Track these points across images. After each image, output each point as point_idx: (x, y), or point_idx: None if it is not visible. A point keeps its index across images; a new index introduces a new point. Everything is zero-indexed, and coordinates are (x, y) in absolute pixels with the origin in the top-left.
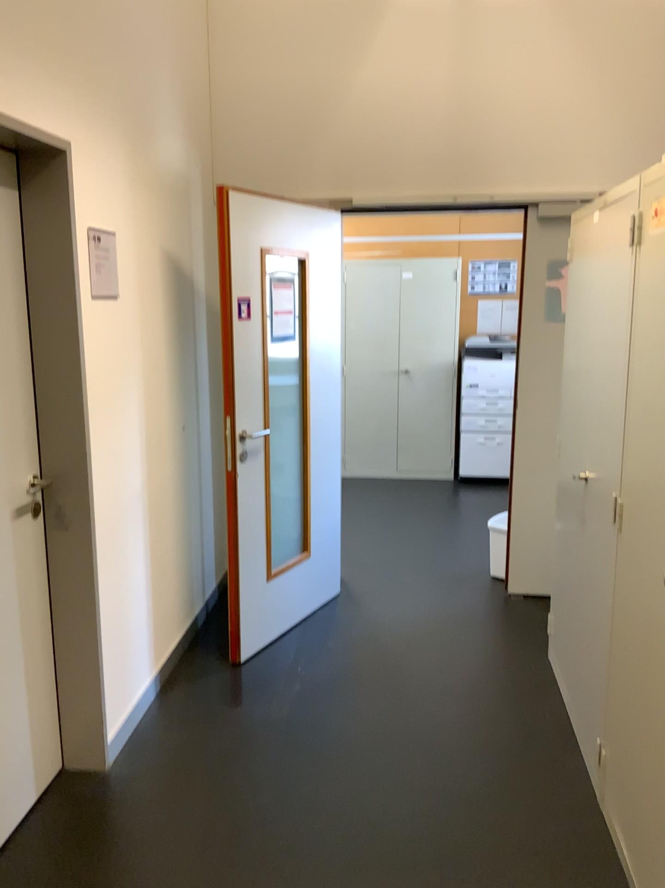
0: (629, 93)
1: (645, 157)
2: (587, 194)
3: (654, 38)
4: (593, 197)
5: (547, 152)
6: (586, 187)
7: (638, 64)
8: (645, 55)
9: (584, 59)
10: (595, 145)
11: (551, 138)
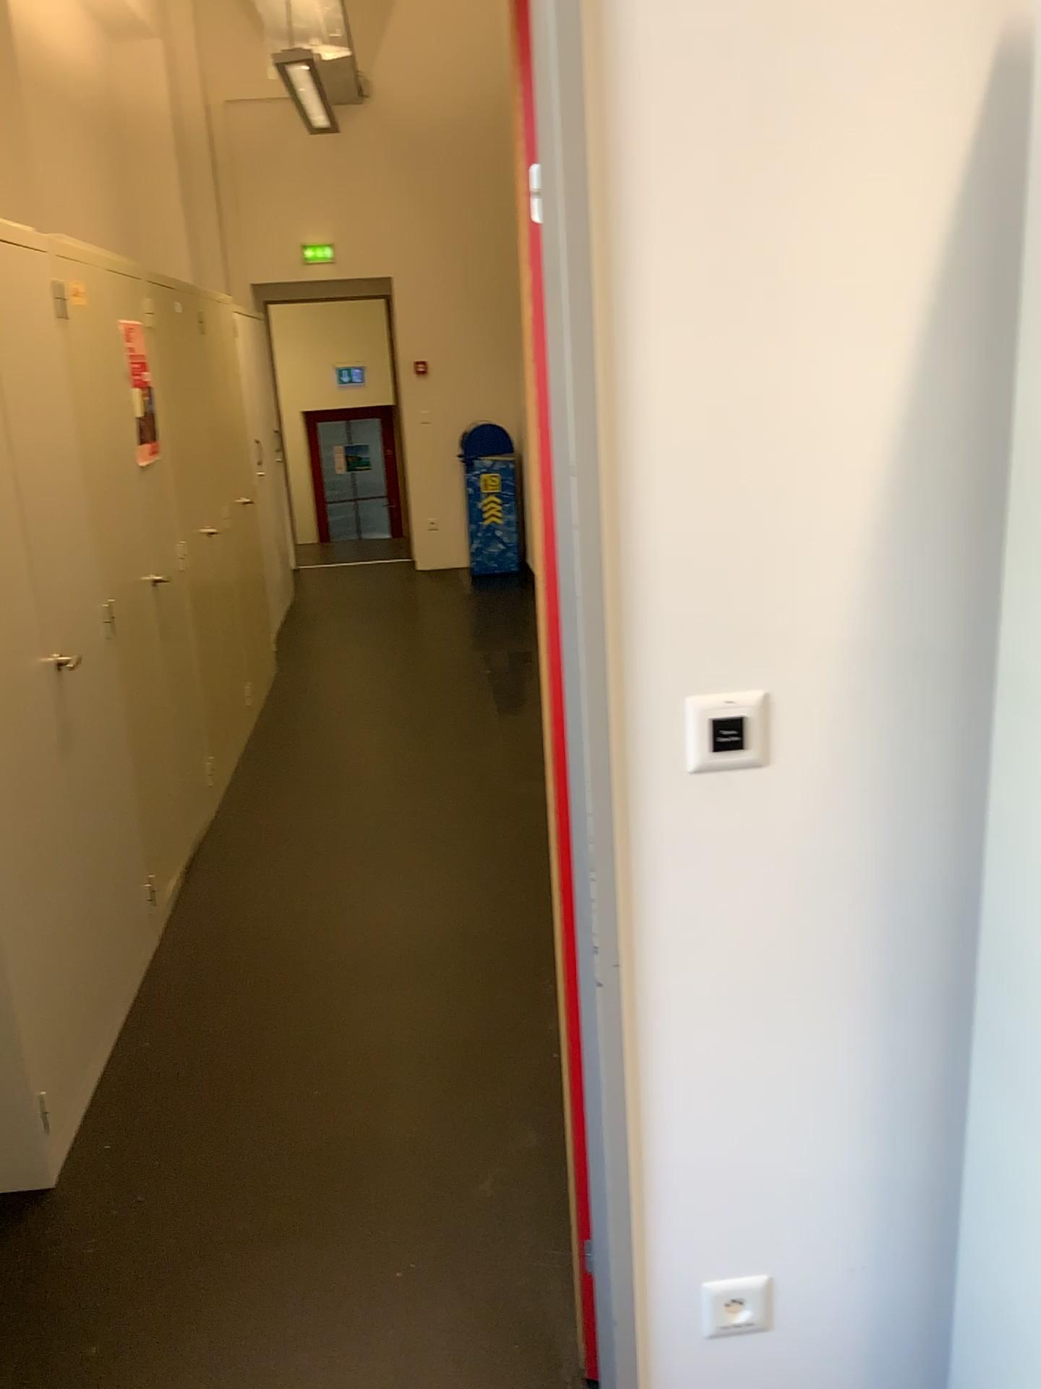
0: None
1: None
2: None
3: None
4: None
5: None
6: None
7: None
8: None
9: None
10: None
11: None
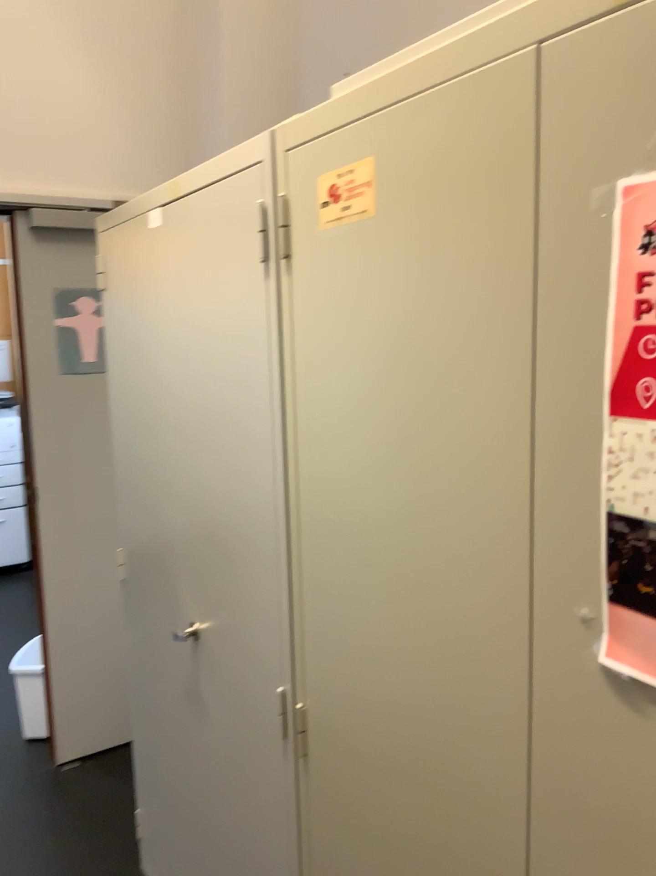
0: (135, 71)
1: (165, 159)
2: (99, 199)
3: (157, 6)
4: (108, 204)
5: (35, 134)
6: (96, 189)
7: (141, 36)
8: (149, 27)
9: (71, 12)
10: (101, 134)
11: (38, 115)
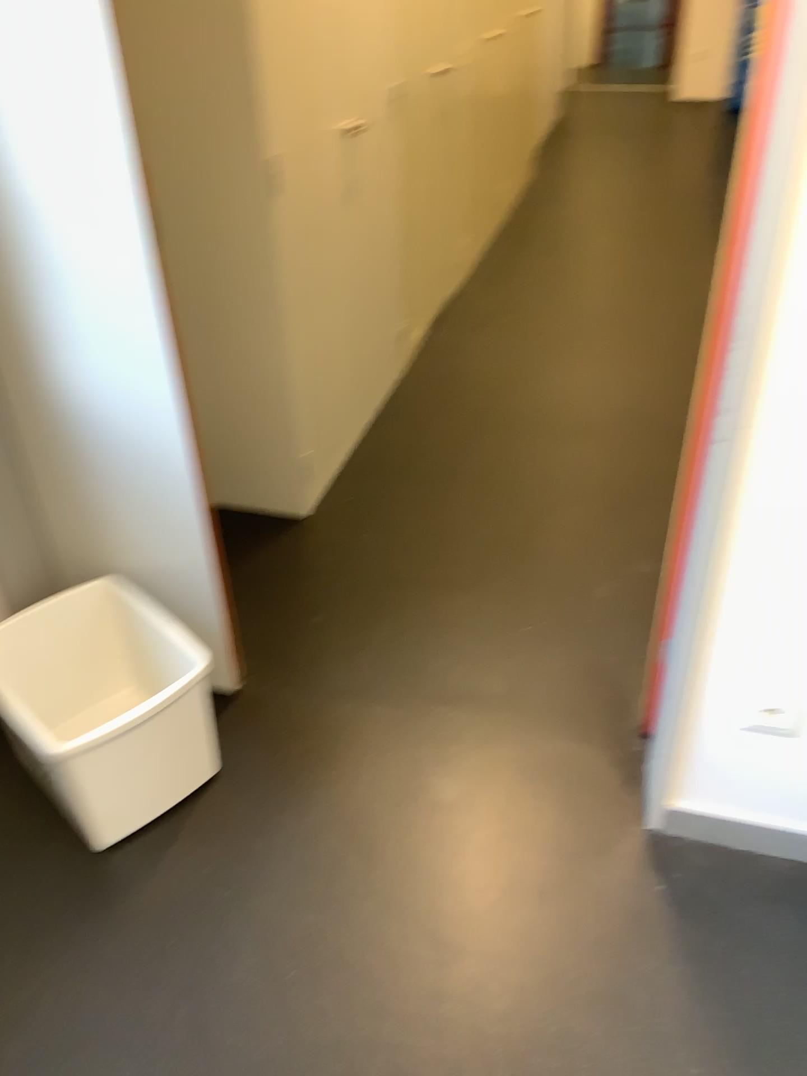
0: None
1: None
2: None
3: None
4: None
5: None
6: None
7: None
8: None
9: None
10: None
11: None
